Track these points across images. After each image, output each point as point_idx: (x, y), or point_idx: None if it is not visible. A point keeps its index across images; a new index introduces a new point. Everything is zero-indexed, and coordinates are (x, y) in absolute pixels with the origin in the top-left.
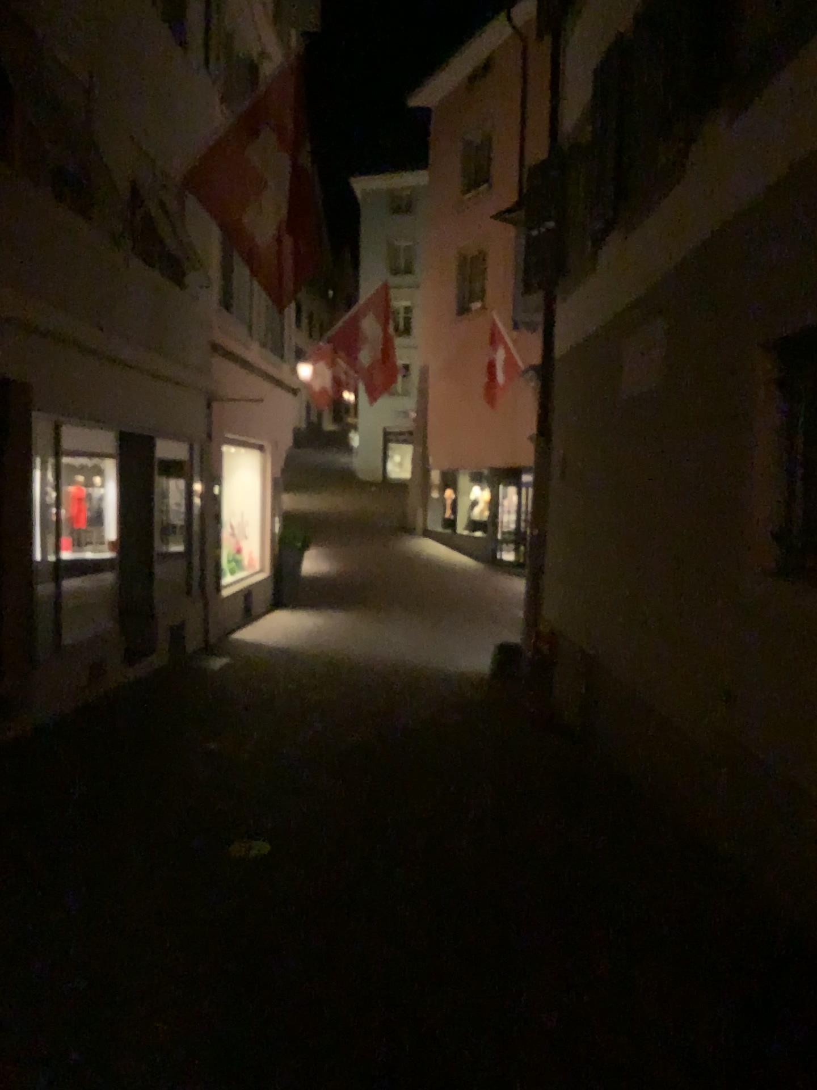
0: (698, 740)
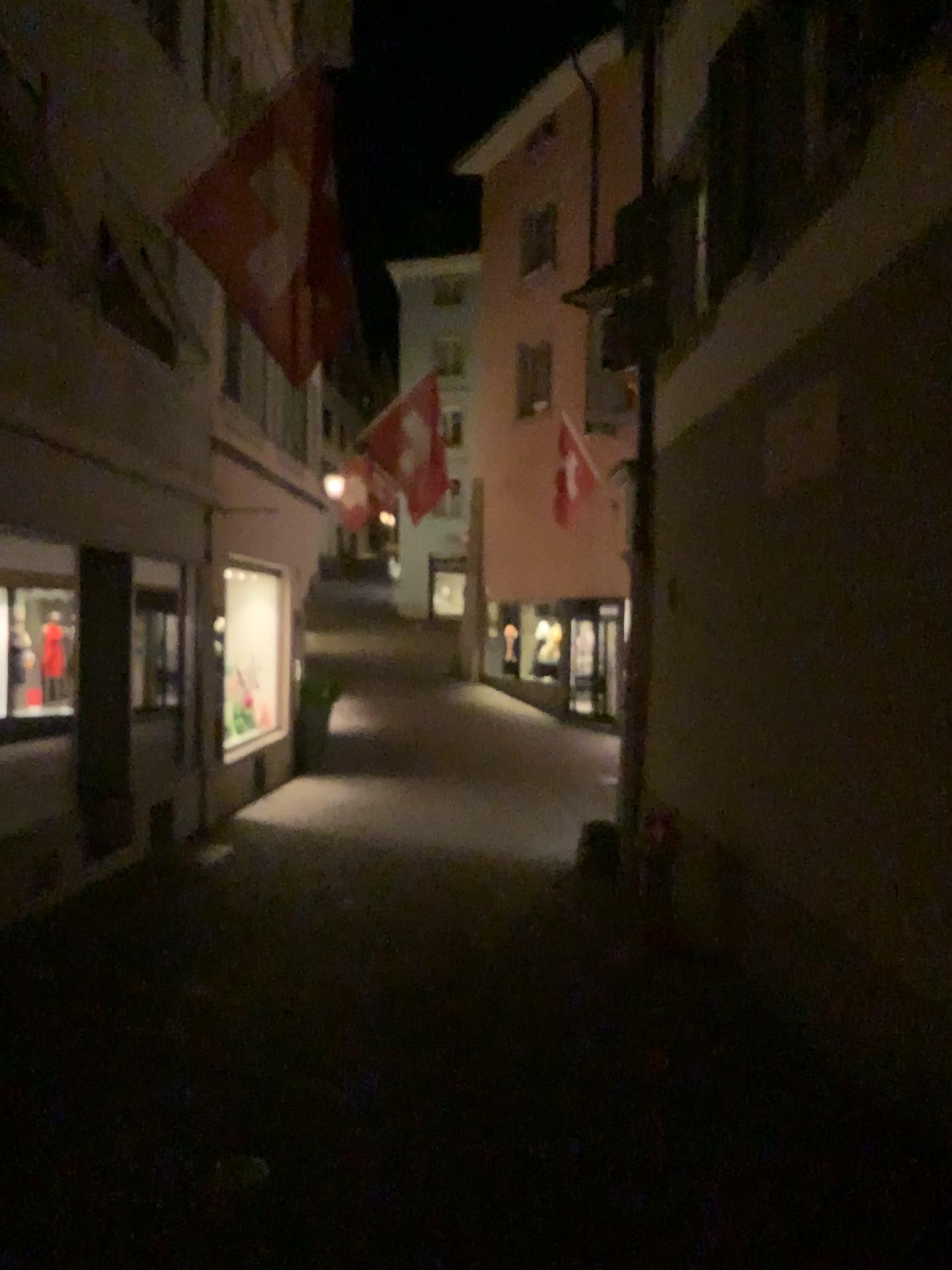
0: (919, 985)
